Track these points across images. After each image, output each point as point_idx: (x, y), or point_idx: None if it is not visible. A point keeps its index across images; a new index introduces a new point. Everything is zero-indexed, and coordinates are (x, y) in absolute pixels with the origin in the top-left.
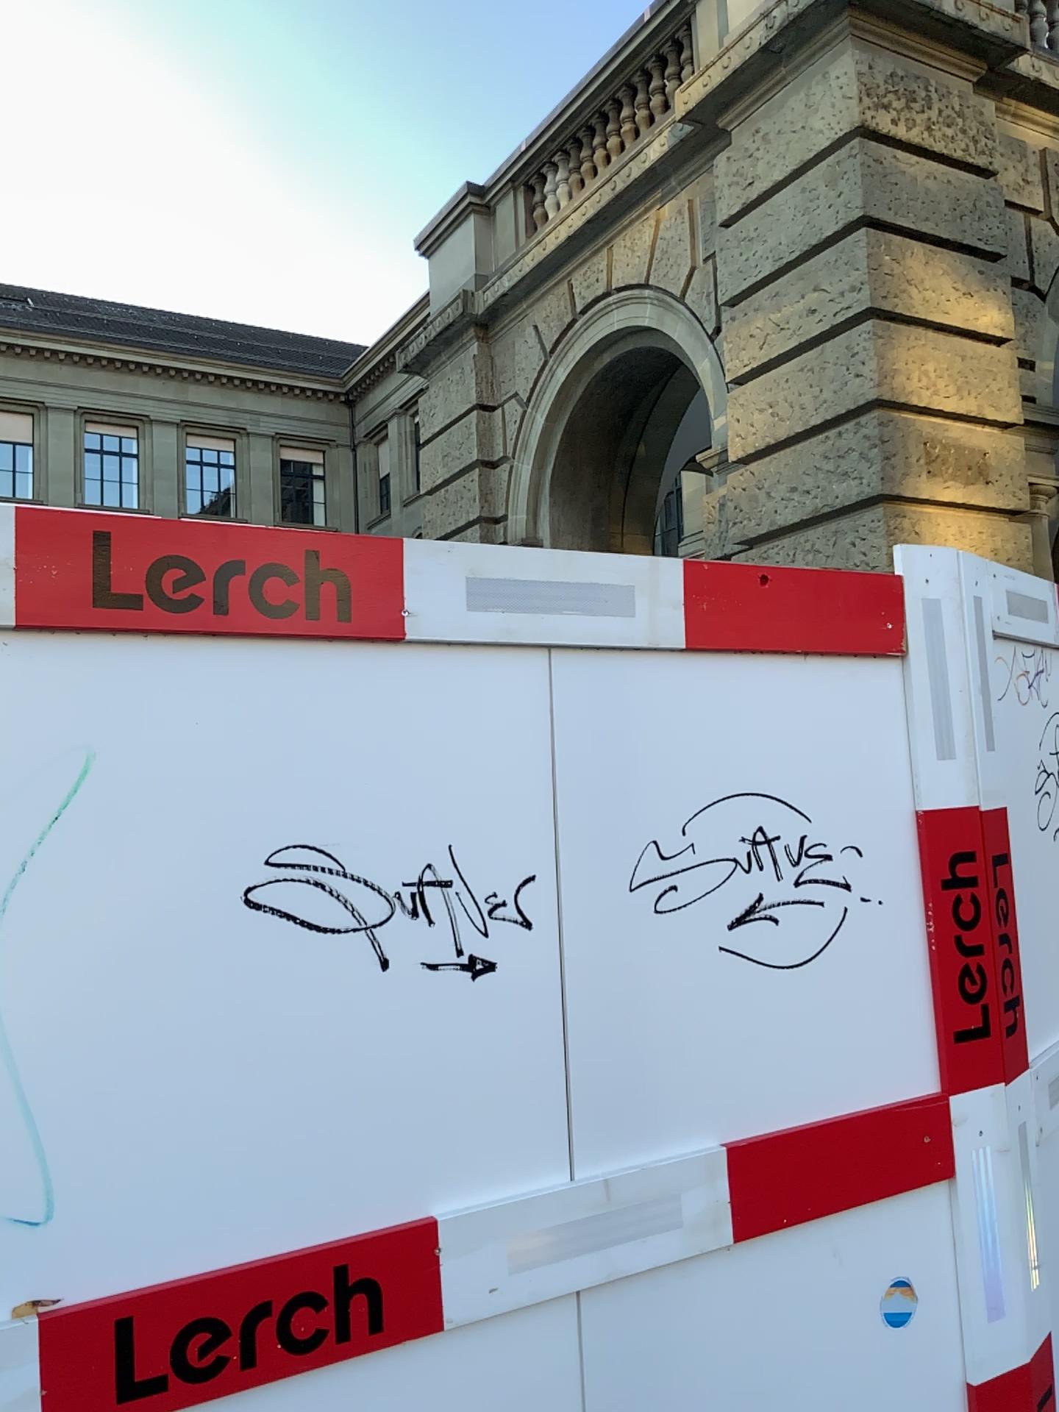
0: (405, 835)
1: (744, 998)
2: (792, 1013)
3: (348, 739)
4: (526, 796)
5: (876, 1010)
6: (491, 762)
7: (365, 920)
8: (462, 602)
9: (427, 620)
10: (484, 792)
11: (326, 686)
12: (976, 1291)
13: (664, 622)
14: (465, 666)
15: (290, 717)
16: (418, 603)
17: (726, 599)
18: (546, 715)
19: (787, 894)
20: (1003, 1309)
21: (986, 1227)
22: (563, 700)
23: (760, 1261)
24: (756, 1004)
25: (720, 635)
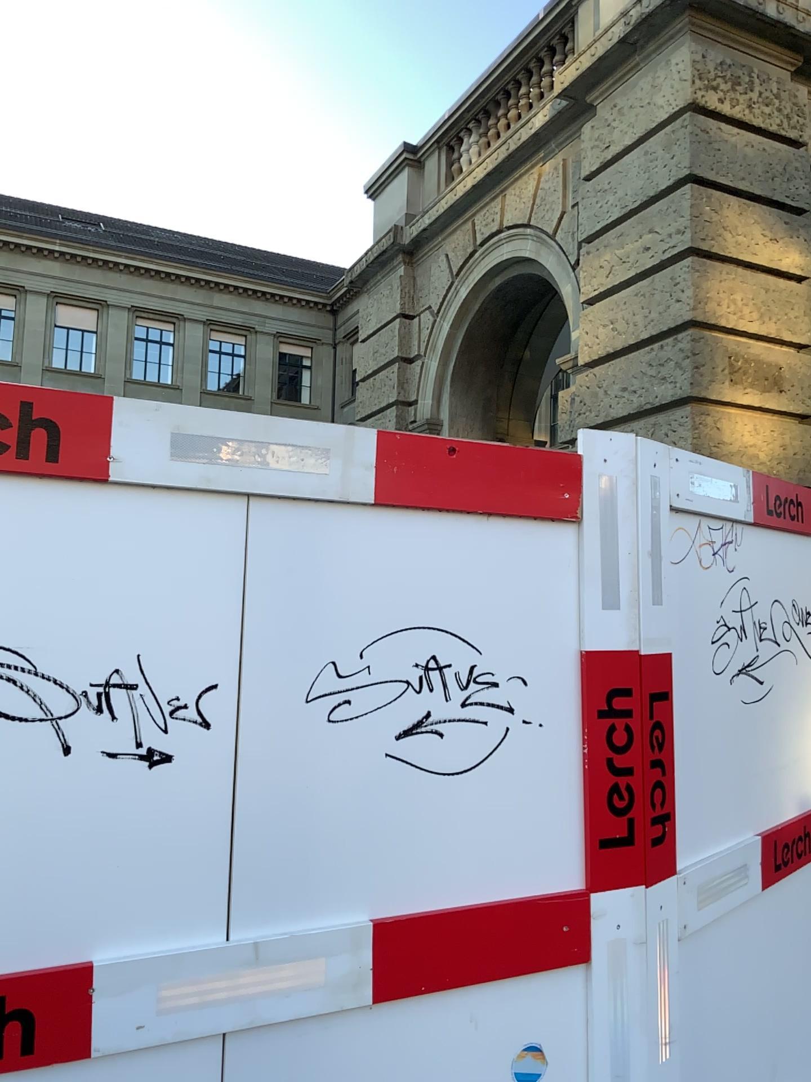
0: (99, 643)
1: (406, 799)
2: (450, 814)
3: (53, 561)
4: (215, 618)
5: (529, 817)
6: (185, 587)
7: (54, 711)
8: (166, 453)
9: (133, 467)
10: (176, 611)
11: (36, 516)
12: (604, 1062)
13: (354, 480)
14: (168, 507)
15: (1, 539)
16: (126, 452)
17: (414, 465)
18: (240, 551)
19: (453, 714)
20: (629, 1078)
21: (617, 1009)
22: (257, 541)
23: (399, 1021)
24: (417, 805)
25: (406, 494)
